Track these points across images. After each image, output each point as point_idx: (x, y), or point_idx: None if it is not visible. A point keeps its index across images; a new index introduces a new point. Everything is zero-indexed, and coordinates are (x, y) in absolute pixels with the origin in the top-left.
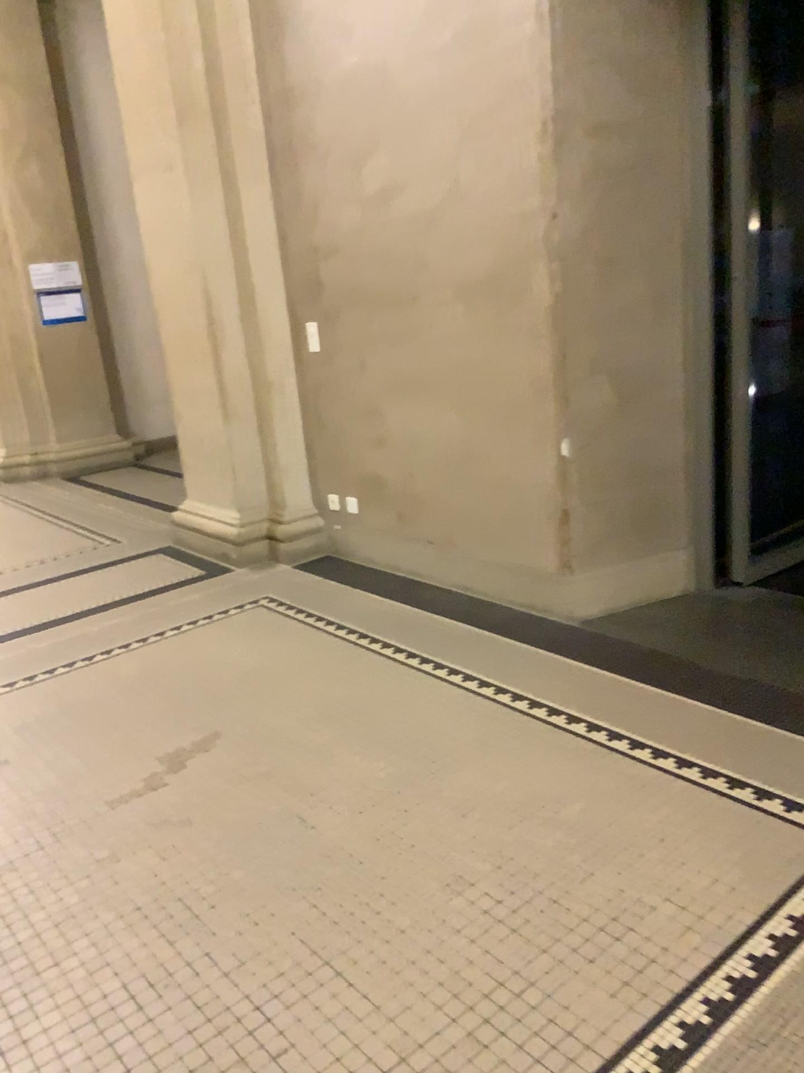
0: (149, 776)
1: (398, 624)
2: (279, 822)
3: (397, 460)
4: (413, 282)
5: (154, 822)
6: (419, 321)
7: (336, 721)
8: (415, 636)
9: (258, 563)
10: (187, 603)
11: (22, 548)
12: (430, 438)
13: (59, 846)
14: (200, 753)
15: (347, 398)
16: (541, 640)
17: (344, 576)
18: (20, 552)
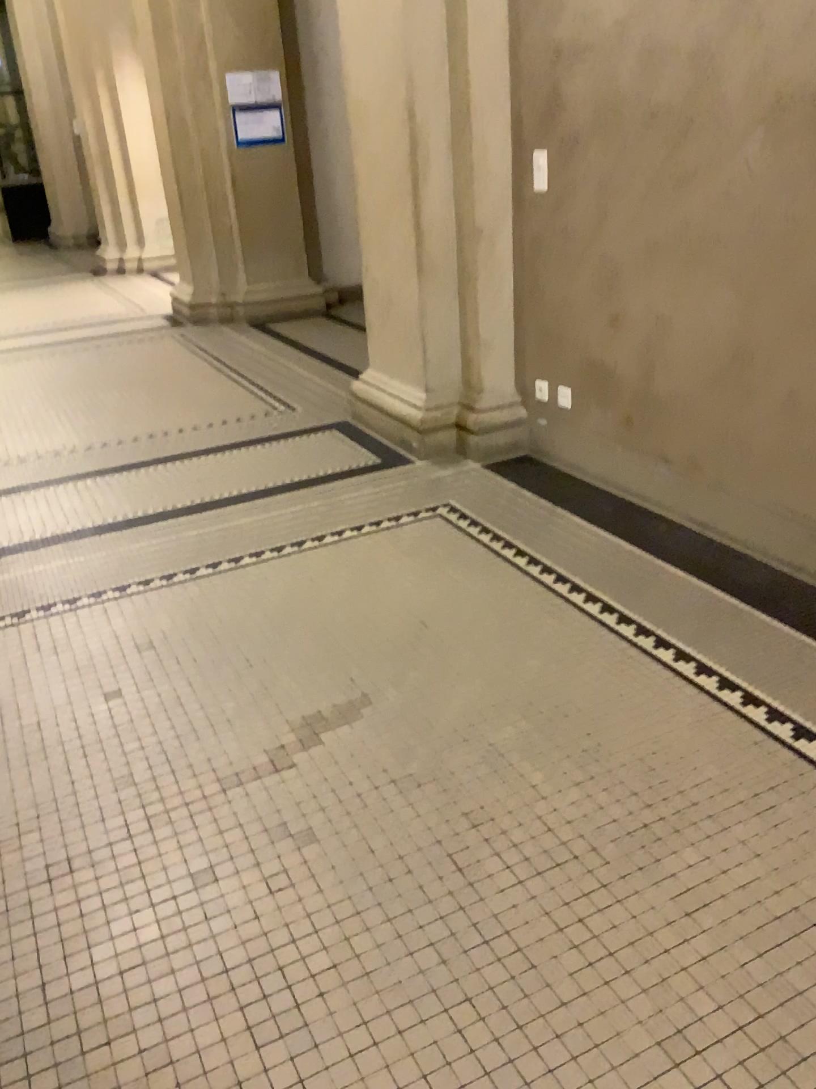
0: (270, 749)
1: (607, 570)
2: (420, 864)
3: (631, 350)
4: (692, 103)
5: (264, 827)
6: (692, 161)
7: (514, 708)
8: (629, 590)
9: (443, 456)
10: (354, 501)
11: (188, 405)
12: (682, 327)
13: (146, 837)
14: (337, 725)
15: (576, 261)
16: (804, 625)
17: (544, 489)
18: (186, 409)
